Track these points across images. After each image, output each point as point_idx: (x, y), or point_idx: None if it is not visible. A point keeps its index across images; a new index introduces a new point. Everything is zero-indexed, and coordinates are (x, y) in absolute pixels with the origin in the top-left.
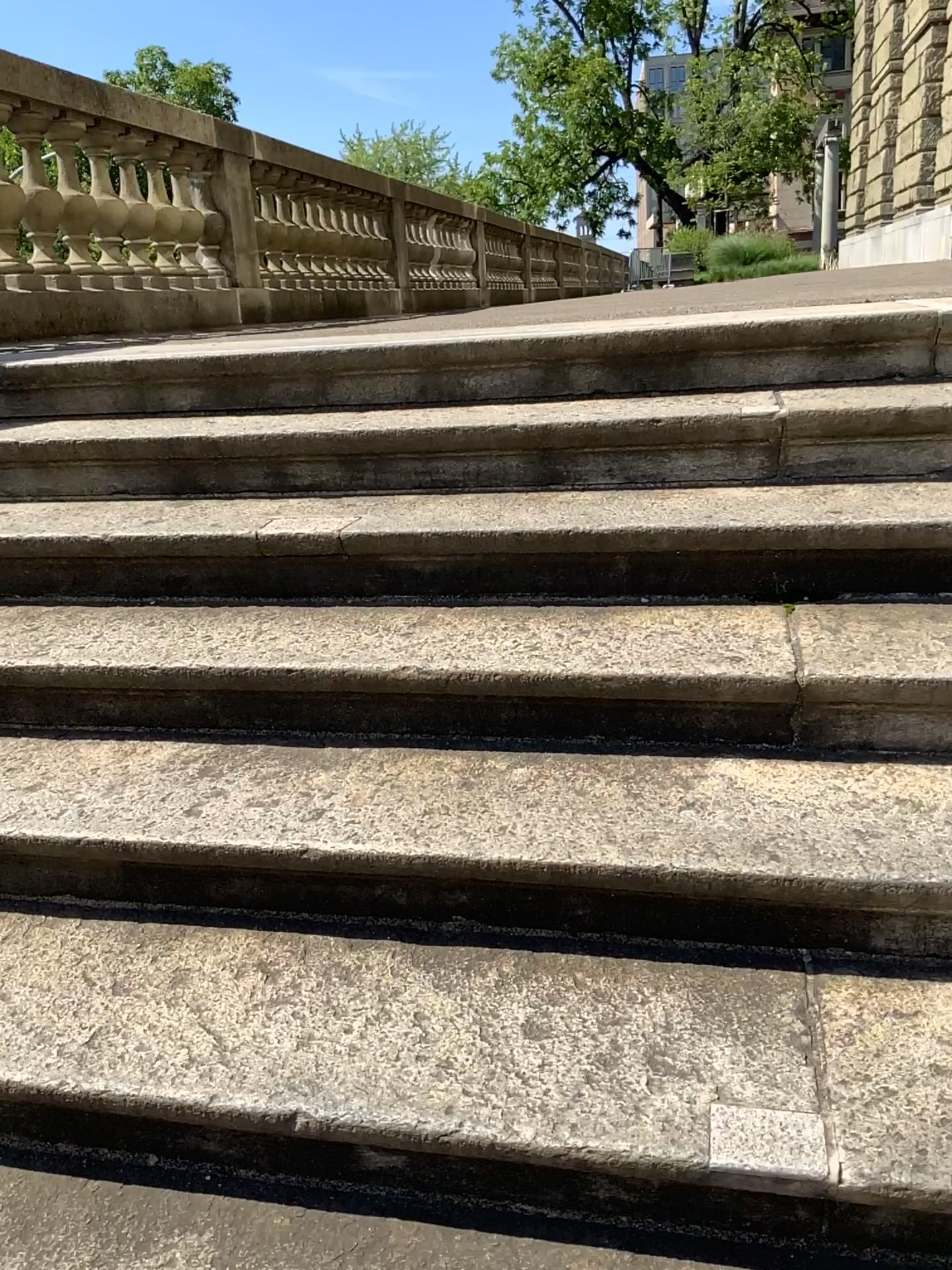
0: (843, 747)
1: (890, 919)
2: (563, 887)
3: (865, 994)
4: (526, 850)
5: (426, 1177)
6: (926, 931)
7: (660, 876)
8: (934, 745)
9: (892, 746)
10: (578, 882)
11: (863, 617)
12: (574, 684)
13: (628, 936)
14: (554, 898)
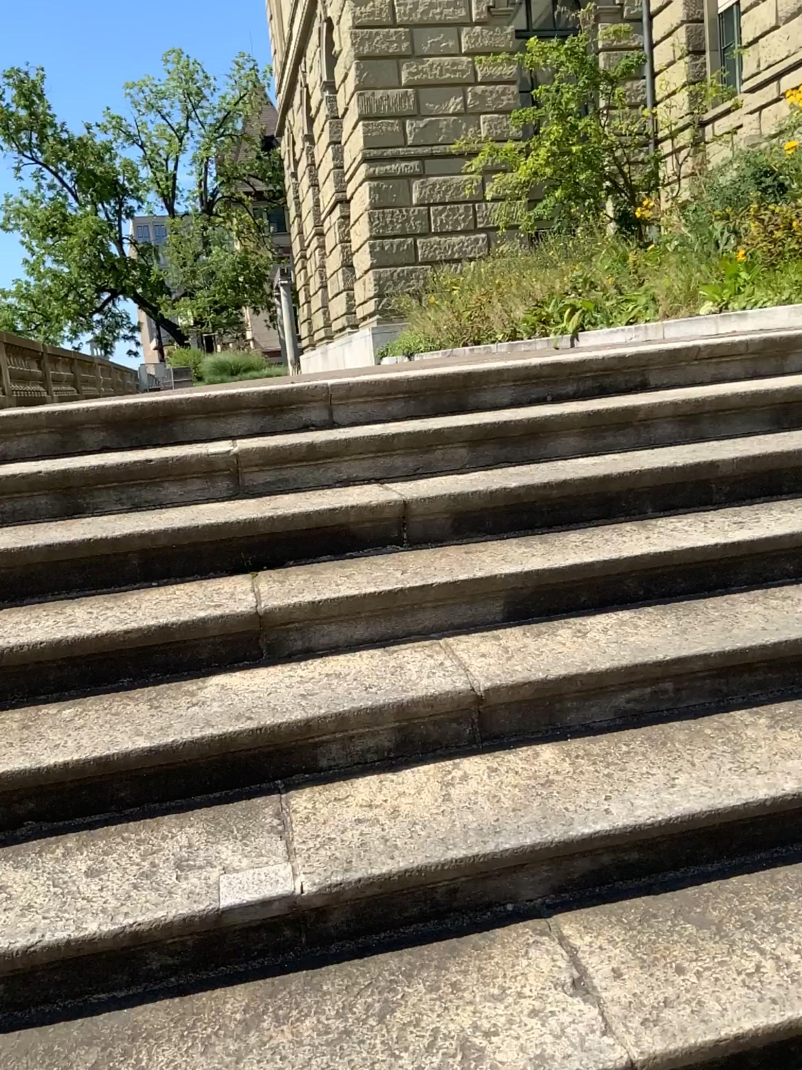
0: (299, 652)
1: (333, 743)
2: (113, 771)
3: (324, 793)
4: (82, 751)
5: (30, 997)
6: (356, 746)
7: (180, 746)
8: (353, 640)
9: (328, 646)
10: (123, 765)
11: (302, 570)
12: (108, 641)
13: (166, 801)
14: (108, 785)
